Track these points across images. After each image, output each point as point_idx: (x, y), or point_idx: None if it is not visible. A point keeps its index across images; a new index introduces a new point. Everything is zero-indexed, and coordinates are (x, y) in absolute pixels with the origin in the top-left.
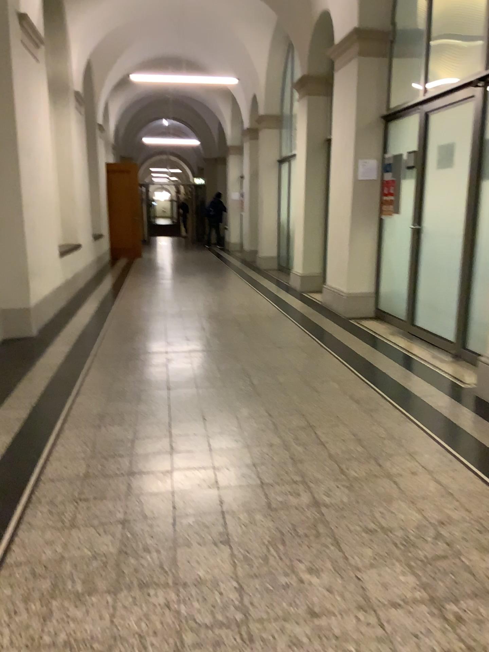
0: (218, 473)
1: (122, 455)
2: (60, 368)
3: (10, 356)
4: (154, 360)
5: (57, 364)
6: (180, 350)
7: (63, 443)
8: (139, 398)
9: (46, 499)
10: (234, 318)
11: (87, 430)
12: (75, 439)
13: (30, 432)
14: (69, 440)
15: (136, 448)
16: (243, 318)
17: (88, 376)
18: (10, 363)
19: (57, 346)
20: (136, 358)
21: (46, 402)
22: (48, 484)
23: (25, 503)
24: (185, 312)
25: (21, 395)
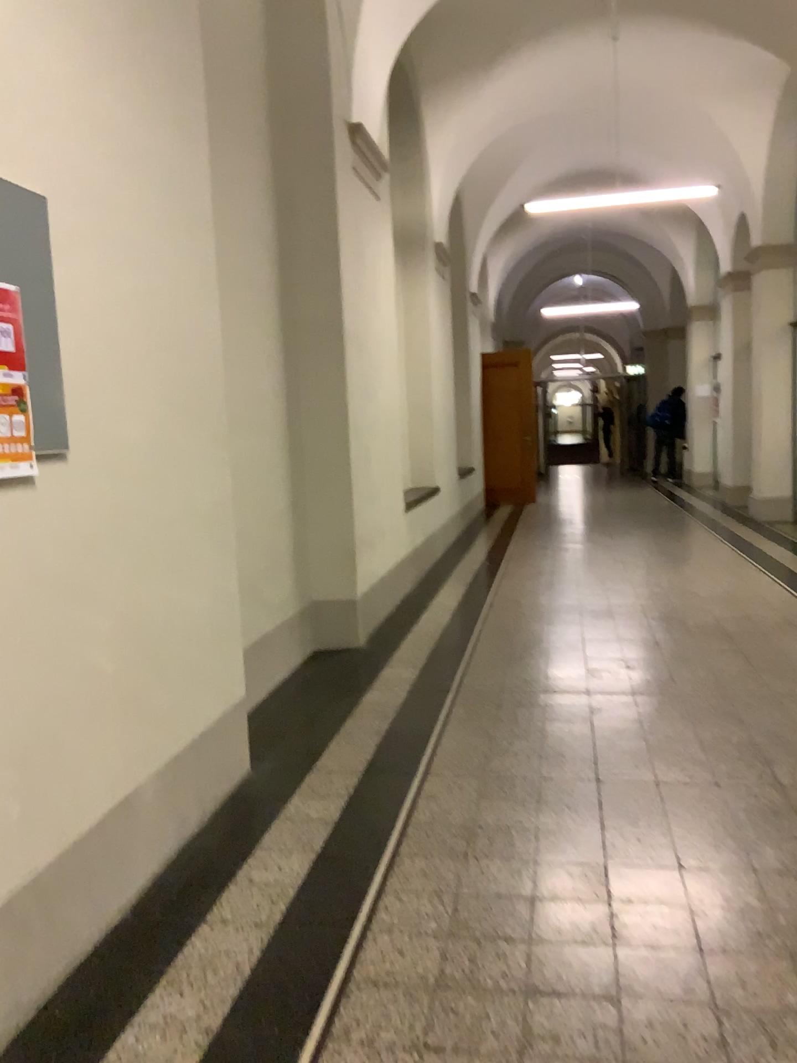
0: (727, 1025)
1: (512, 938)
2: (399, 717)
3: (320, 687)
4: (568, 710)
5: (396, 708)
6: (616, 691)
7: (399, 892)
8: (542, 795)
9: (361, 1035)
10: (719, 625)
11: (443, 865)
12: (421, 883)
13: (340, 853)
14: (410, 885)
15: (539, 926)
16: (737, 627)
17: (448, 737)
18: (320, 700)
19: (397, 671)
20: (534, 703)
21: (373, 790)
22: (365, 995)
23: (320, 1037)
24: (622, 611)
25: (332, 769)
